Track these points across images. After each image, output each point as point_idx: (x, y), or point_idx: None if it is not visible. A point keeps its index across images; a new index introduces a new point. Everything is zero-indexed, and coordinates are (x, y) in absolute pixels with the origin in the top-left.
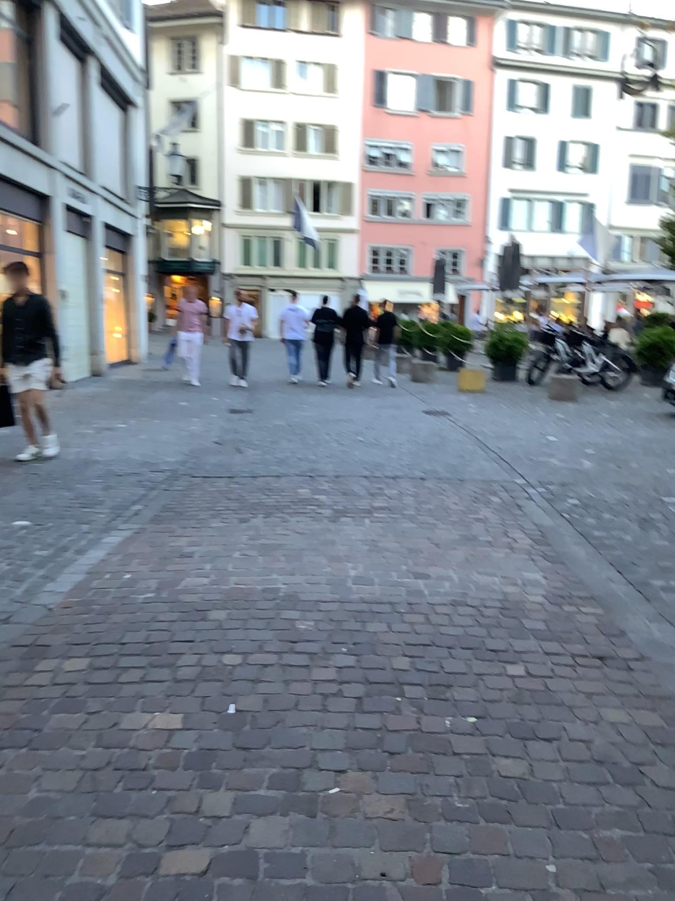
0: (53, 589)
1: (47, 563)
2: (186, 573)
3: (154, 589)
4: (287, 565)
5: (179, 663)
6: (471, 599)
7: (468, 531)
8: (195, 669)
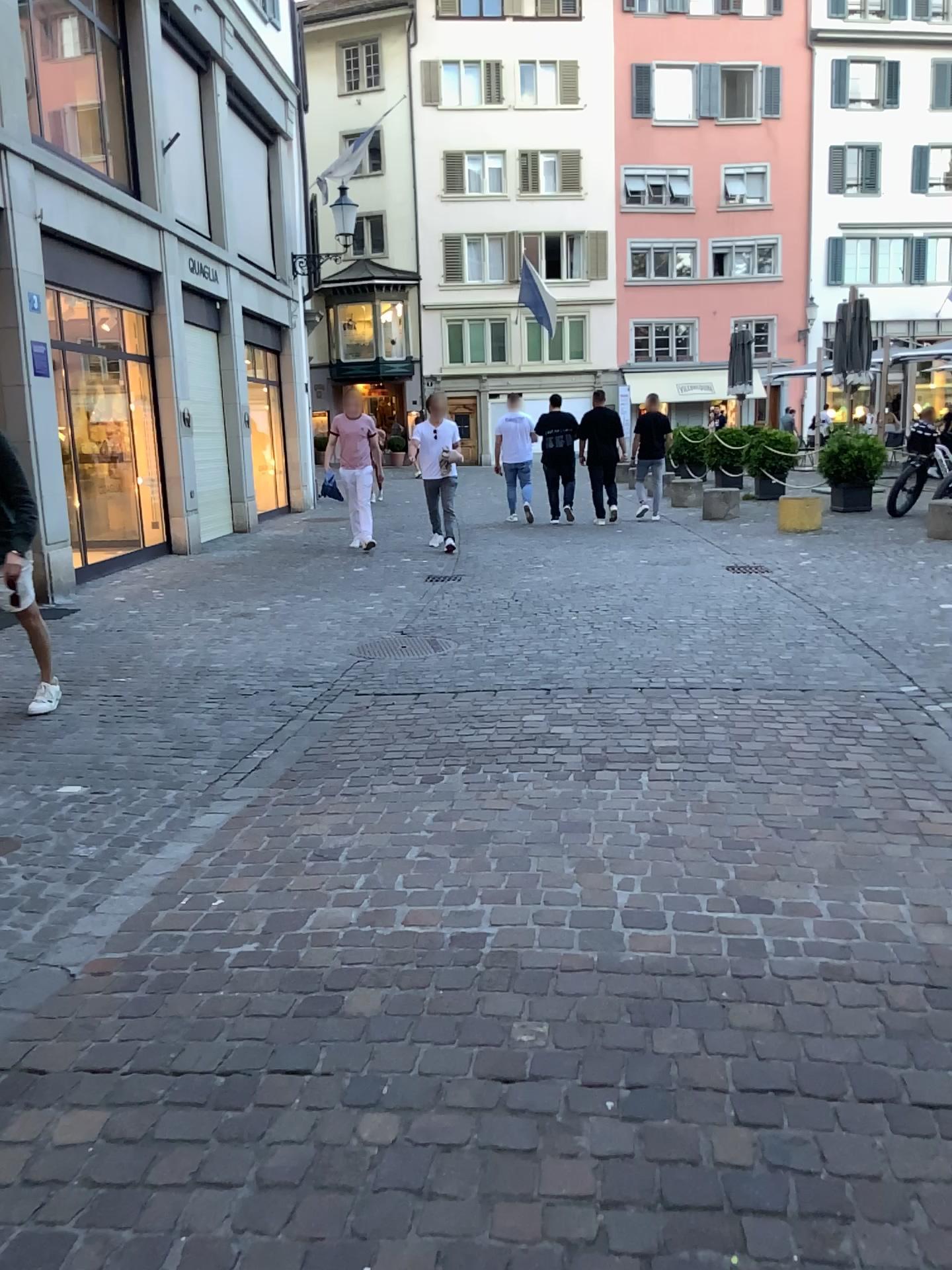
0: (85, 934)
1: (90, 875)
2: (318, 899)
3: (259, 937)
4: (502, 877)
5: (272, 1136)
6: (860, 963)
7: (831, 796)
8: (301, 1156)
